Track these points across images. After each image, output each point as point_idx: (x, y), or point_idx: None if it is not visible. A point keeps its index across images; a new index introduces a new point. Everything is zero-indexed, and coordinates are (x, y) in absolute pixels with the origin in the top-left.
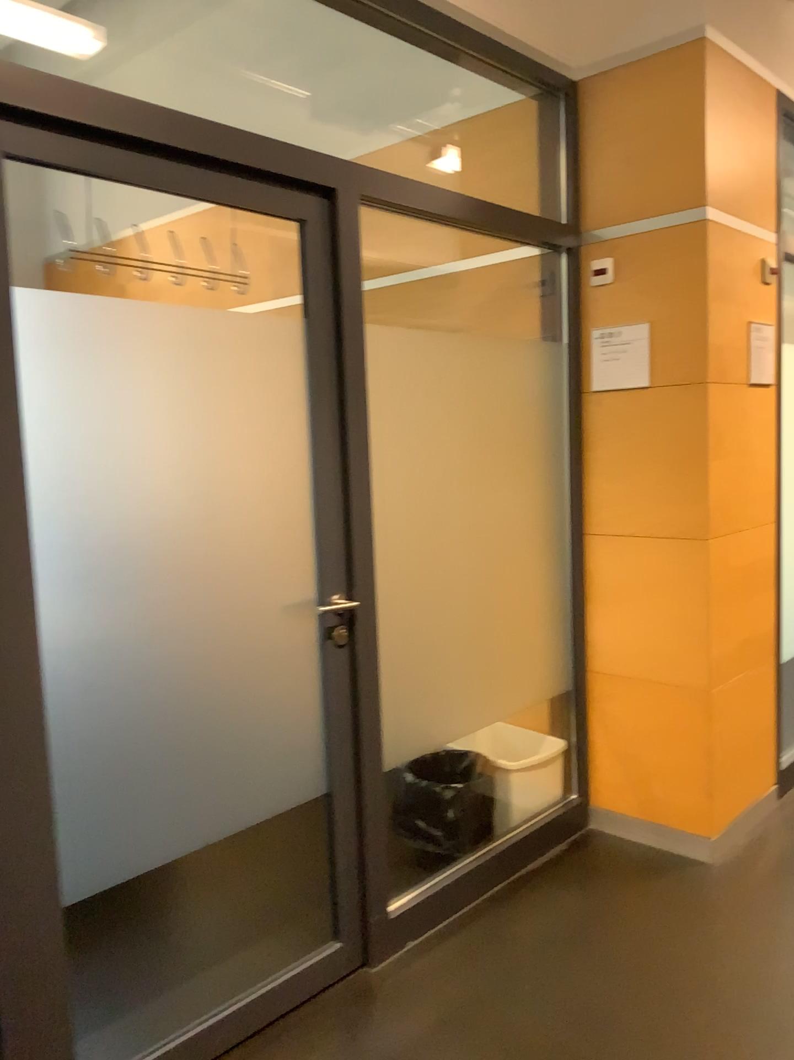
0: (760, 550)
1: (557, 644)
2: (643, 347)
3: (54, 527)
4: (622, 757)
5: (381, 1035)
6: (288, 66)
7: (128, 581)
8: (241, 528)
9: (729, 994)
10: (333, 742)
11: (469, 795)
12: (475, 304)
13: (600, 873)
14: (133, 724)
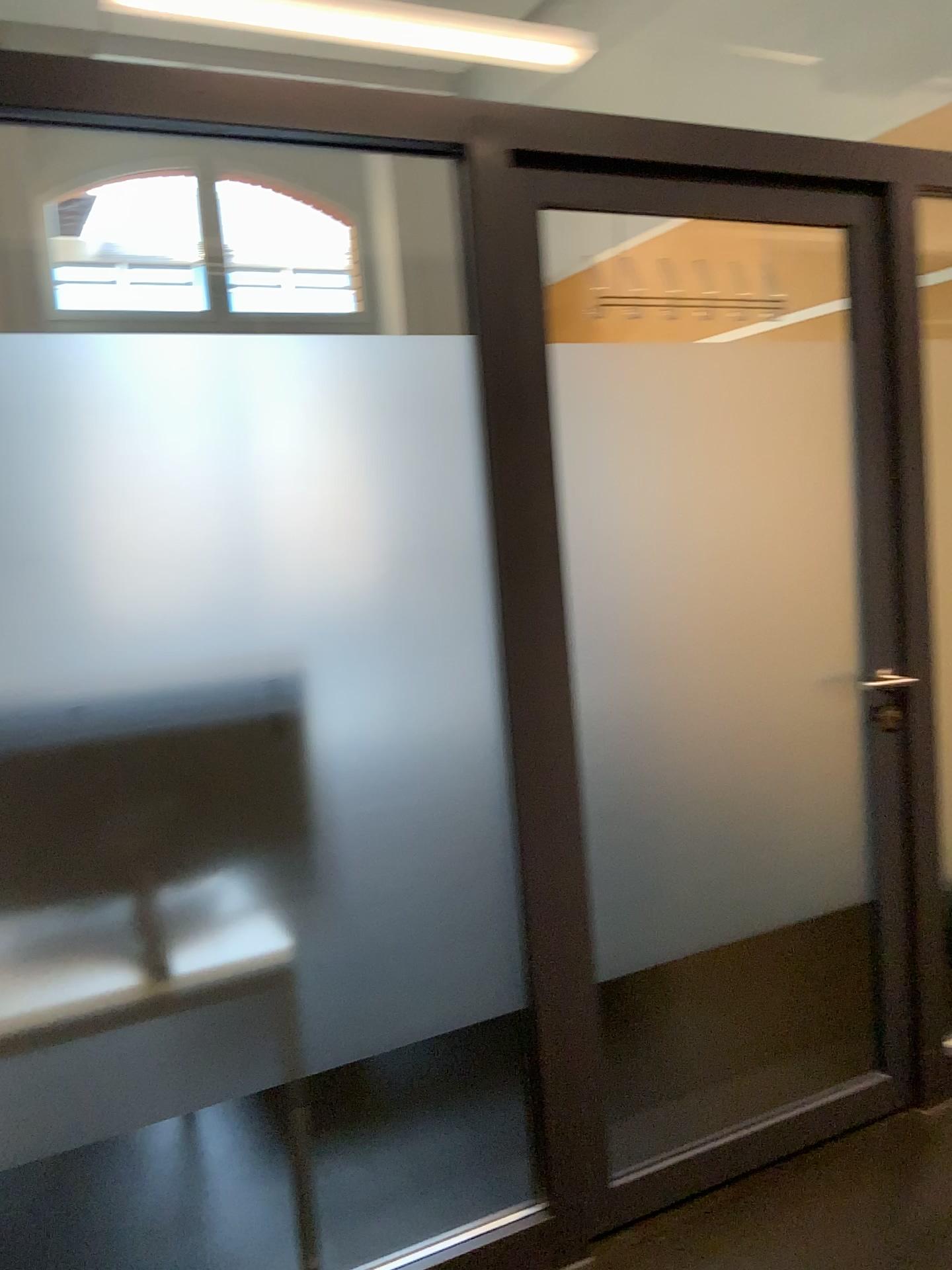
0: None
1: None
2: None
3: (588, 591)
4: None
5: (943, 1188)
6: (796, 35)
7: (658, 648)
8: (775, 591)
9: None
10: (877, 842)
11: None
12: None
13: None
14: (663, 802)
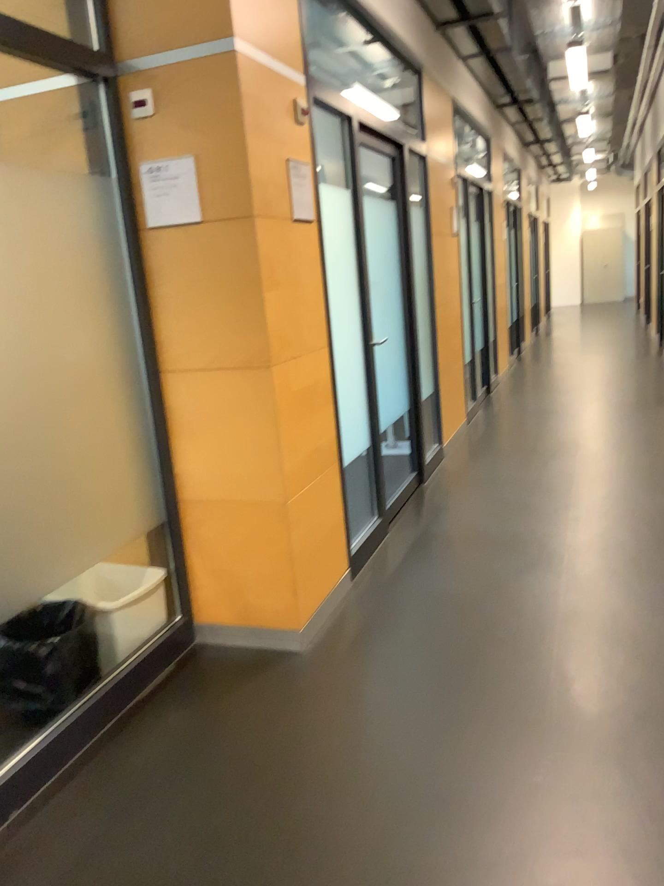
0: (317, 370)
1: (146, 480)
2: (191, 181)
3: None
4: (218, 574)
5: None
6: None
7: None
8: None
9: (324, 773)
10: None
11: (69, 642)
12: (16, 139)
13: (207, 684)
14: None
